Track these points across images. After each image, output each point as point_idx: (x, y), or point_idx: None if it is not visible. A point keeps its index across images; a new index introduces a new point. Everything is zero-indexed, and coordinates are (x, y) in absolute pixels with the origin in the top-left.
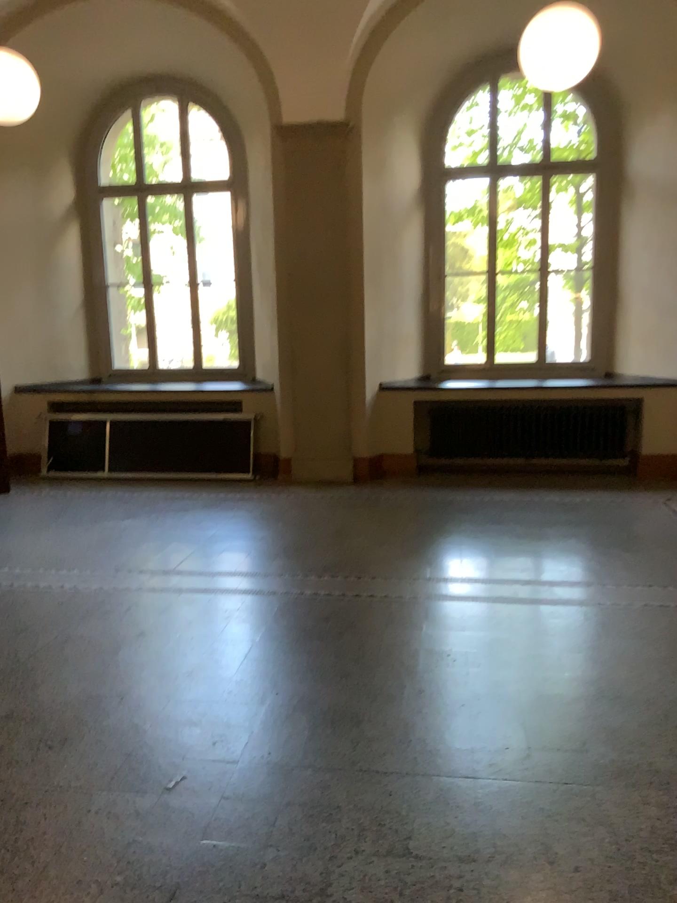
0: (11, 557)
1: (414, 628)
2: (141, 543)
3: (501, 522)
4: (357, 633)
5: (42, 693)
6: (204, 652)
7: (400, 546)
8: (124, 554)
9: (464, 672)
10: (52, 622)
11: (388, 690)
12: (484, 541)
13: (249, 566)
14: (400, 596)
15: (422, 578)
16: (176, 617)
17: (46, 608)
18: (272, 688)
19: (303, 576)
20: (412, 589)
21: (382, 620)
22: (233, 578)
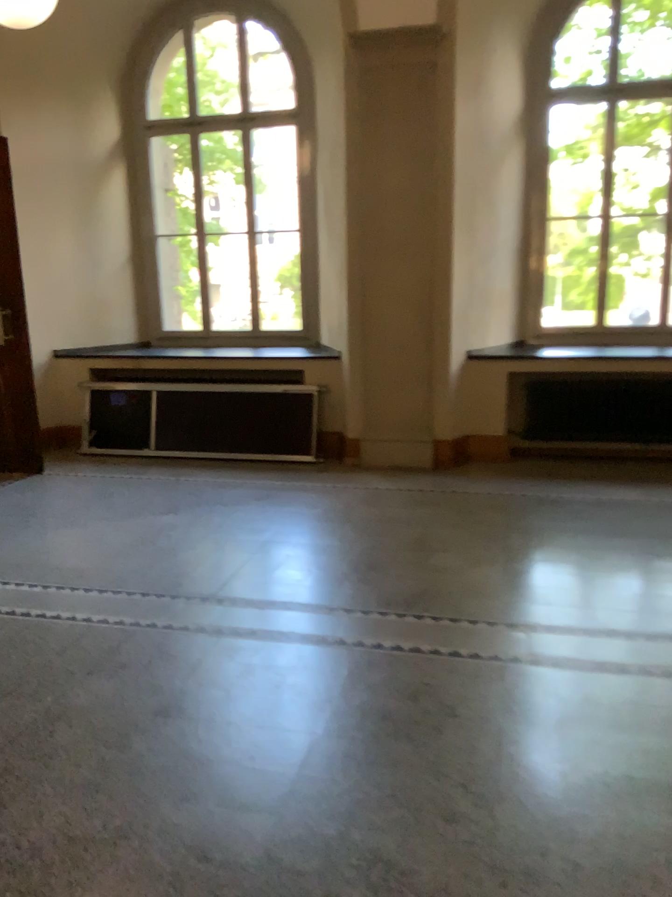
0: (20, 570)
1: (546, 725)
2: (178, 554)
3: (632, 536)
4: (462, 730)
5: (6, 829)
6: (245, 754)
7: (504, 571)
8: (155, 570)
9: (639, 828)
10: (48, 684)
11: (524, 862)
12: (615, 565)
13: (311, 595)
14: (516, 659)
15: (542, 625)
16: (212, 684)
17: (46, 658)
18: (342, 845)
19: (381, 615)
20: (531, 647)
21: (495, 704)
22: (290, 614)
